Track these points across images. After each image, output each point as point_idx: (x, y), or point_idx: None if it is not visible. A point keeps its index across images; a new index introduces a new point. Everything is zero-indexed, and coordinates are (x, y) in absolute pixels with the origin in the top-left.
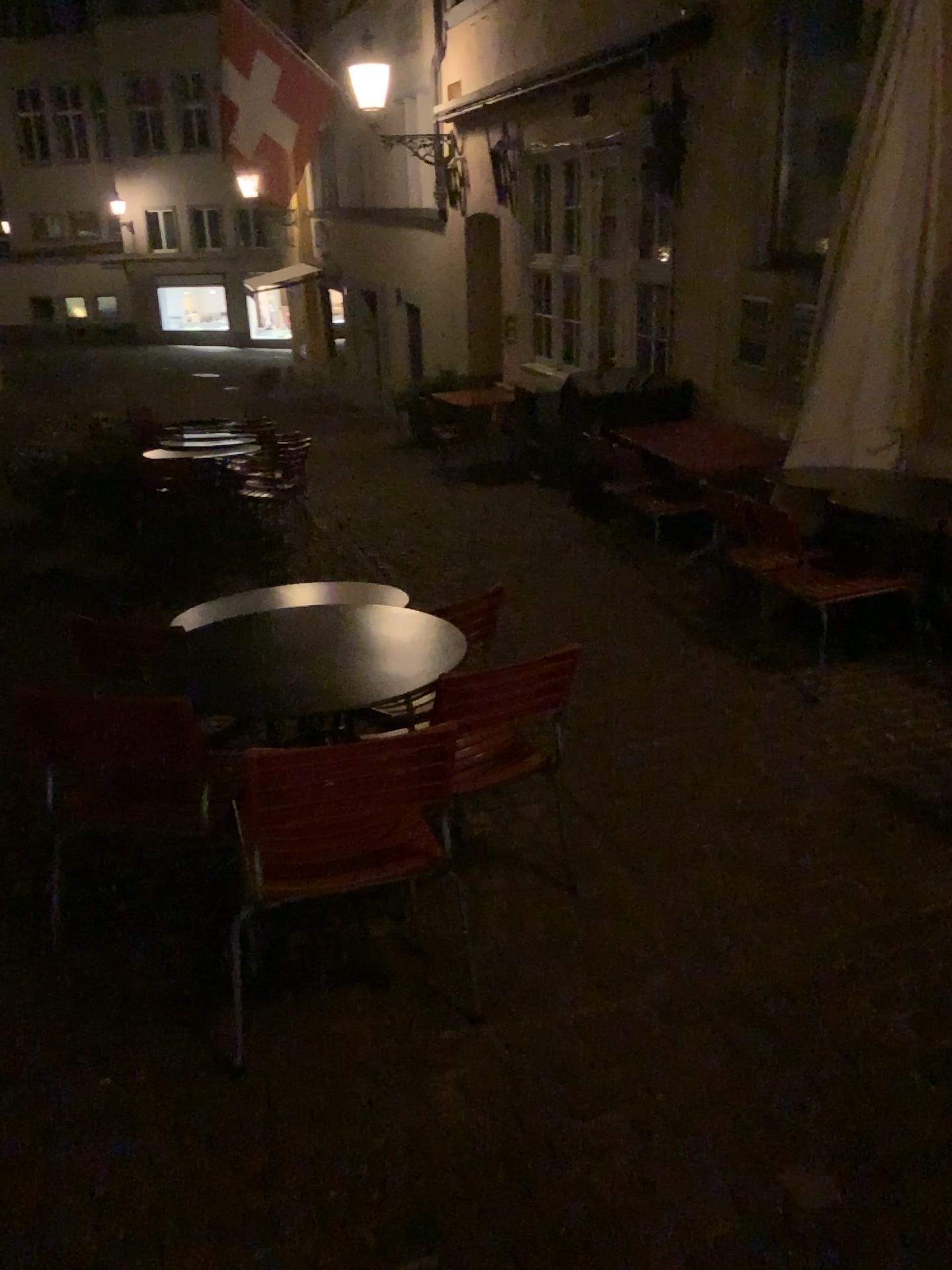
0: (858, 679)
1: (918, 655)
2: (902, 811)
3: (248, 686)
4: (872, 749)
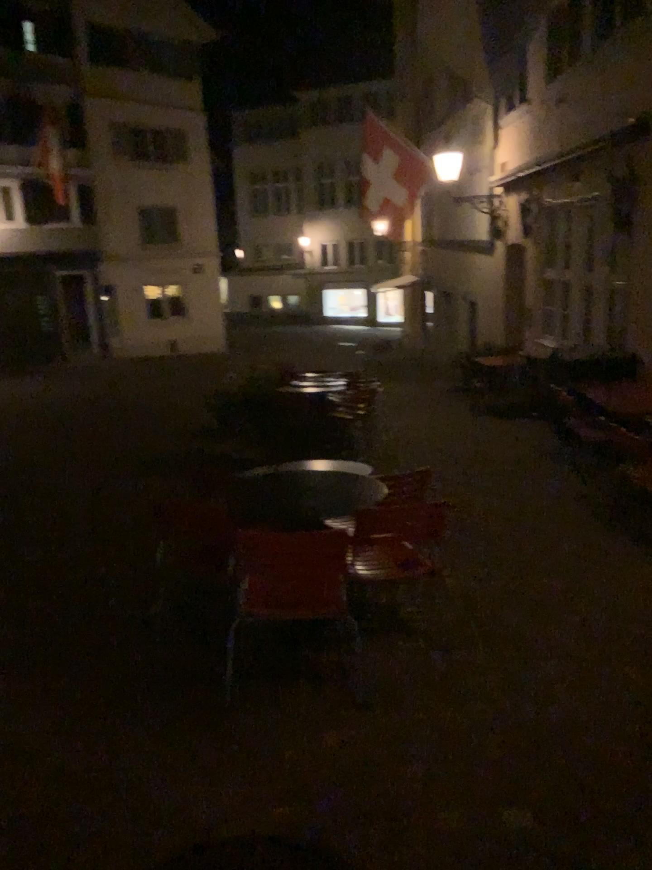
0: None
1: None
2: None
3: (264, 510)
4: None
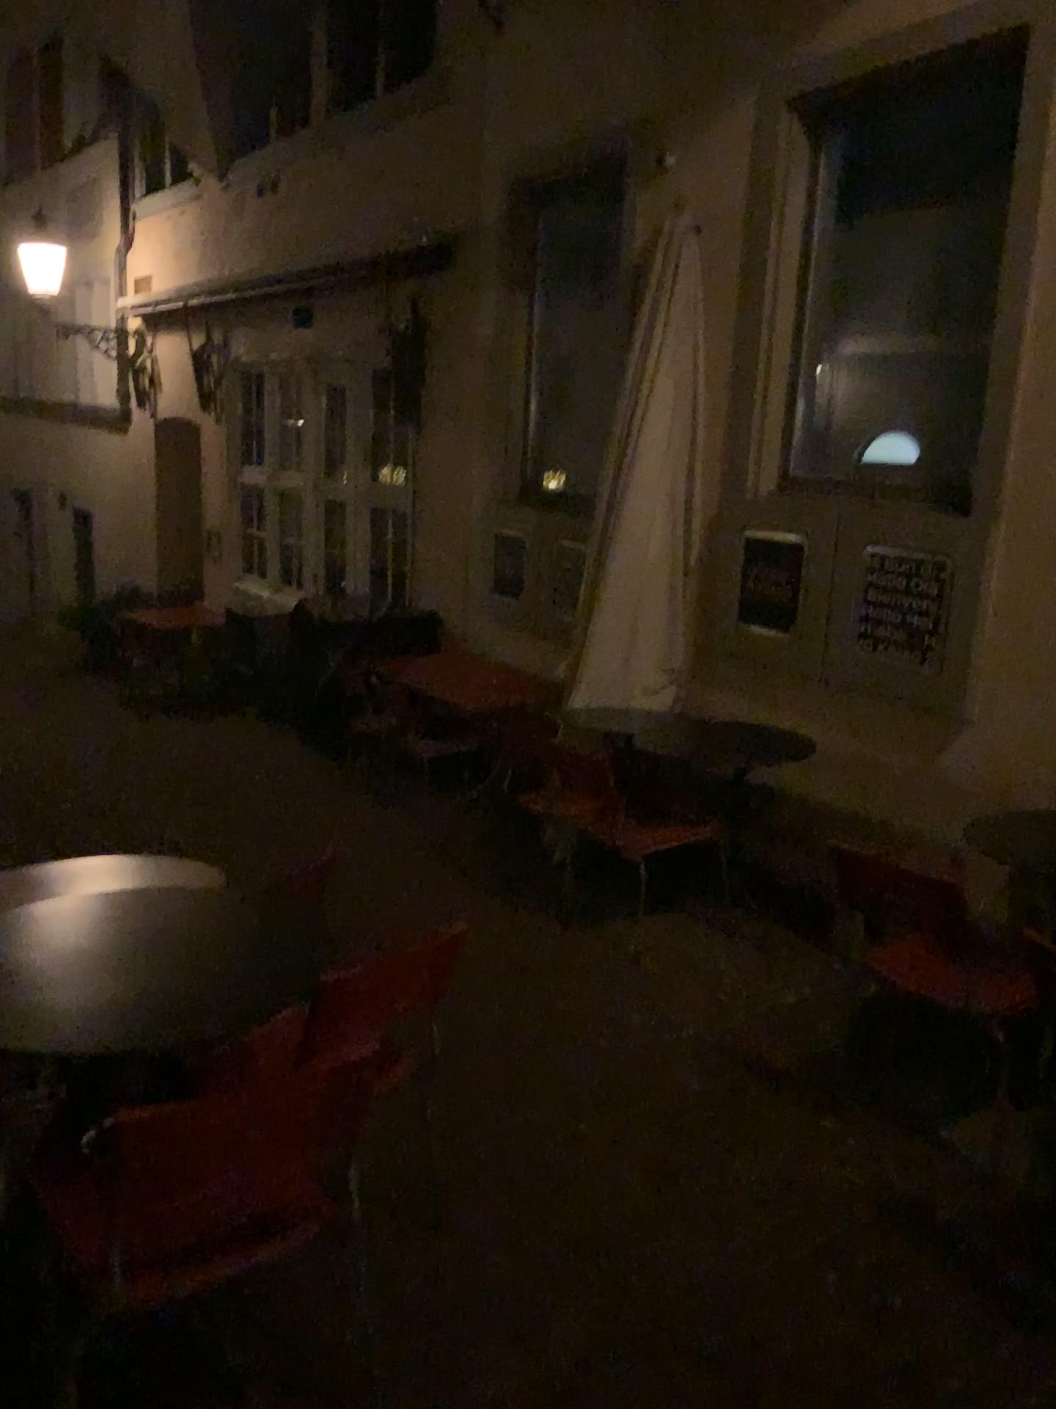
0: (676, 936)
1: (727, 906)
2: (770, 1084)
3: (60, 1011)
4: (716, 1015)
